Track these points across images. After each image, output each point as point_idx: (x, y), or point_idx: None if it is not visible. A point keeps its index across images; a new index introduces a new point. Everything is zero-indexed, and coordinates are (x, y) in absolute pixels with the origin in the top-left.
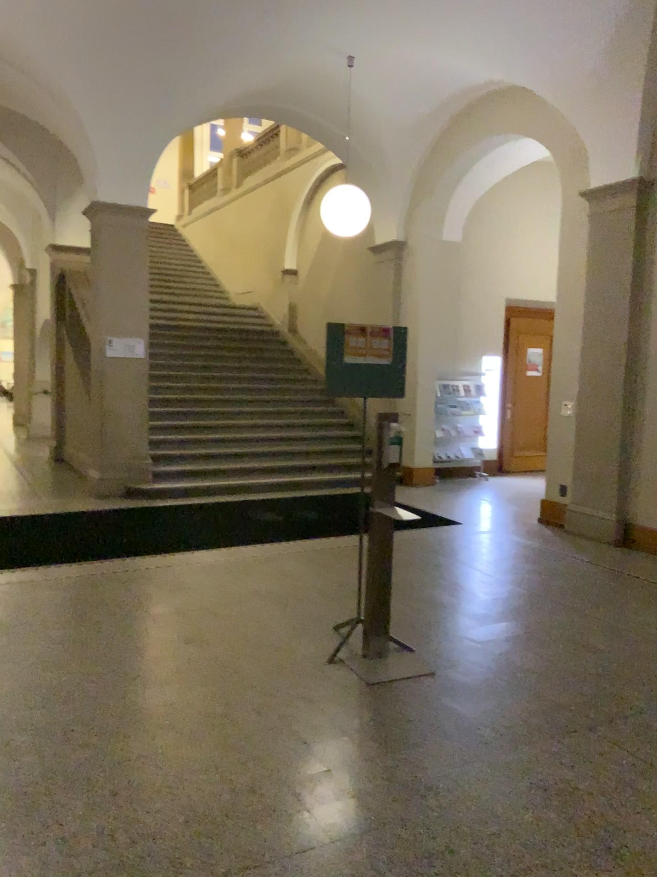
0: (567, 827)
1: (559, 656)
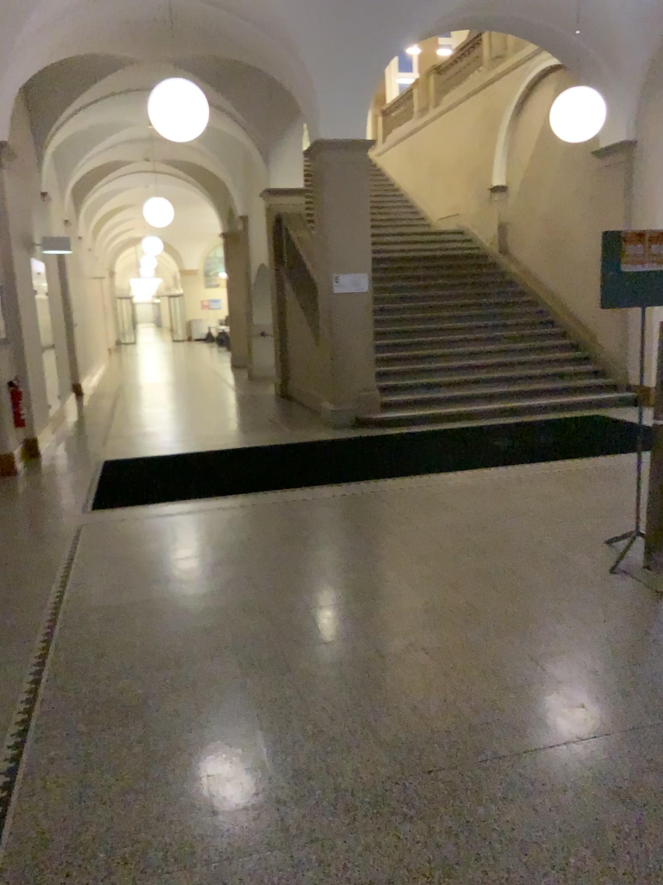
0: None
1: None
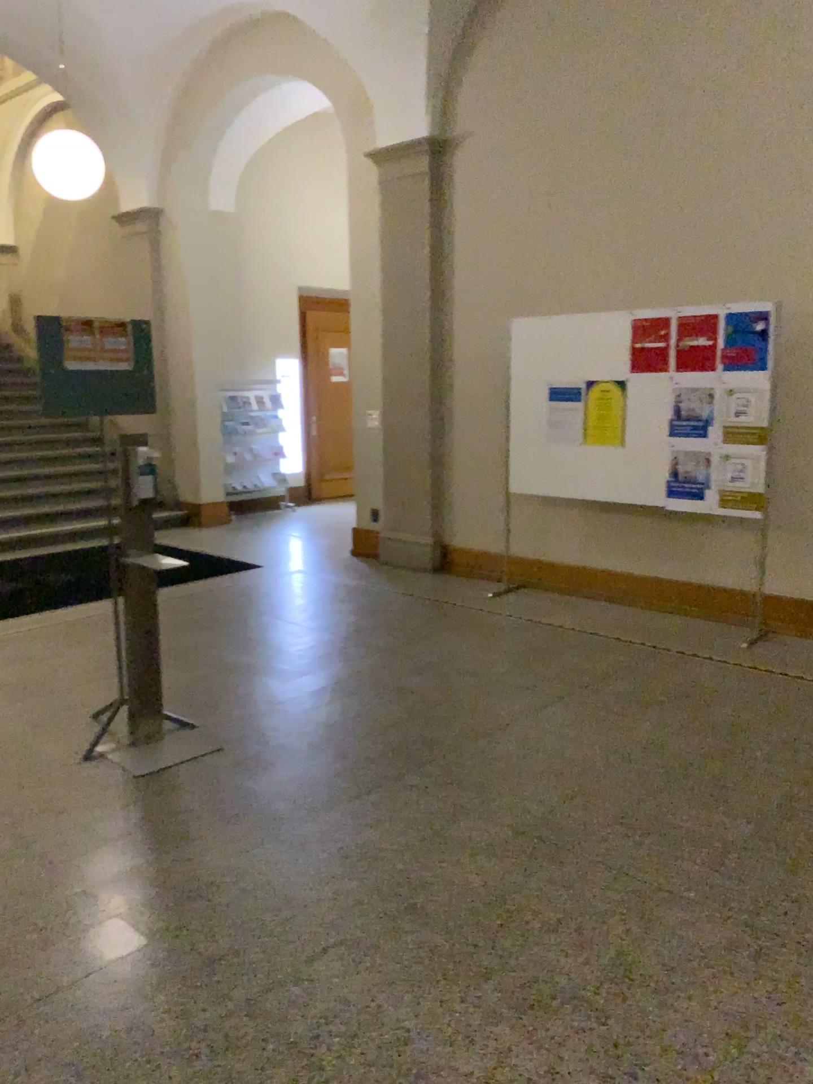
0: (362, 893)
1: (364, 705)
